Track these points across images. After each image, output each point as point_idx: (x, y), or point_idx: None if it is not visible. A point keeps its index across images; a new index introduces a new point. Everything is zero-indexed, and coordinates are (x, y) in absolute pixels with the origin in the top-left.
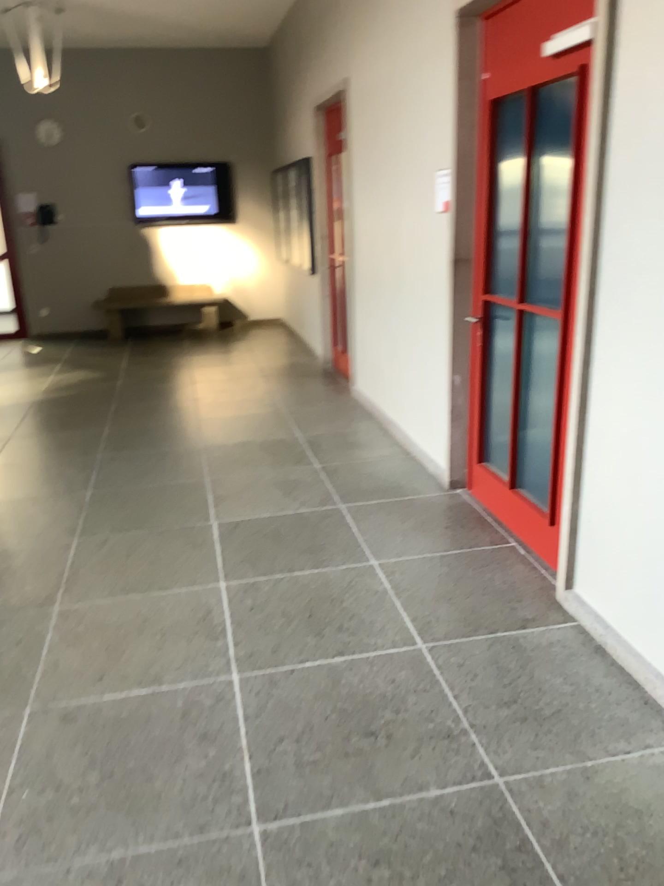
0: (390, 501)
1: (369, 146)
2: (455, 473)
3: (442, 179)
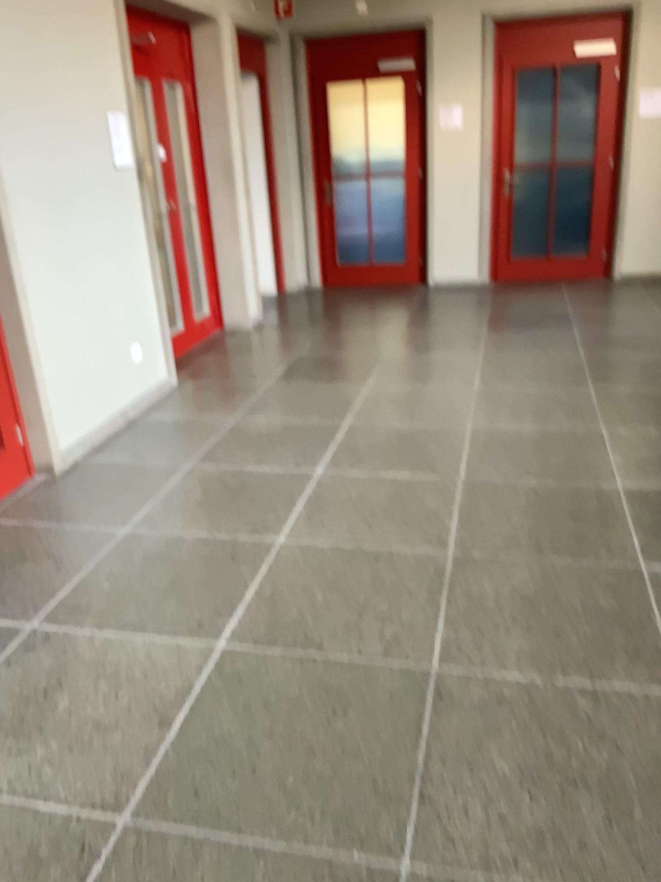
0: None
1: None
2: None
3: None
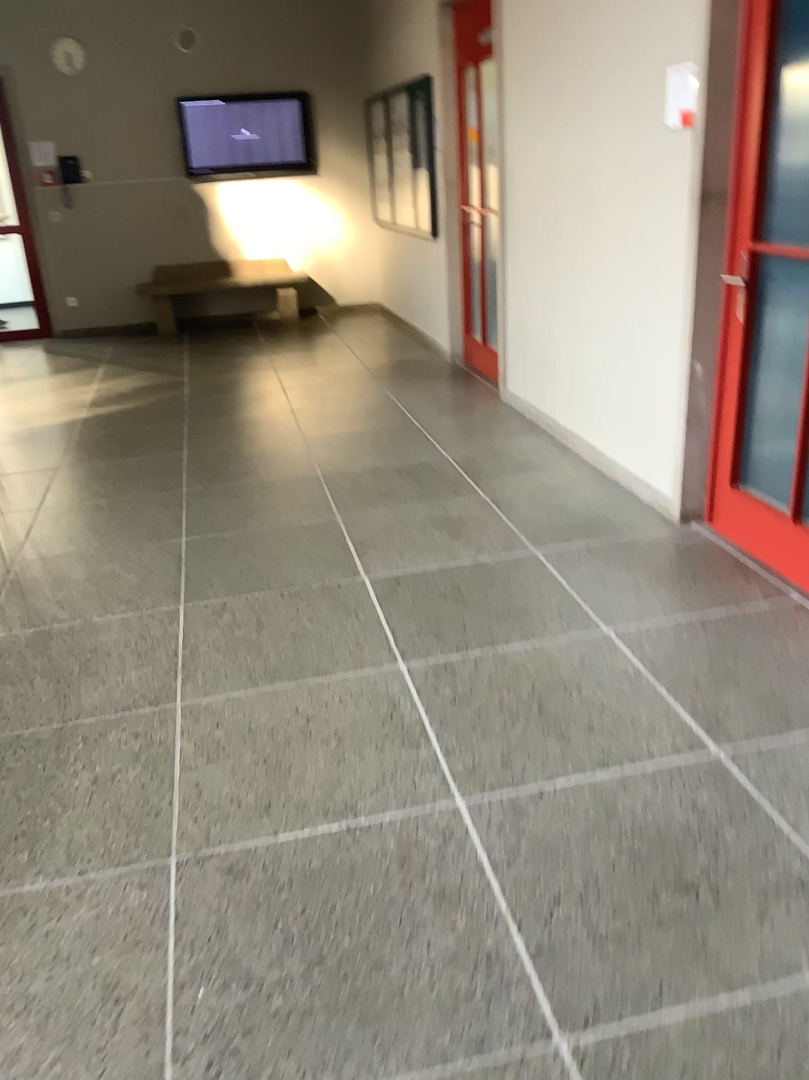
0: (600, 541)
1: (539, 47)
2: (689, 501)
3: (684, 78)
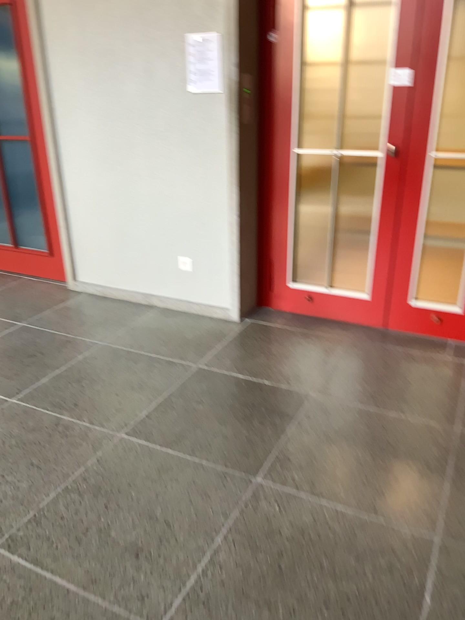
0: None
1: None
2: None
3: None
